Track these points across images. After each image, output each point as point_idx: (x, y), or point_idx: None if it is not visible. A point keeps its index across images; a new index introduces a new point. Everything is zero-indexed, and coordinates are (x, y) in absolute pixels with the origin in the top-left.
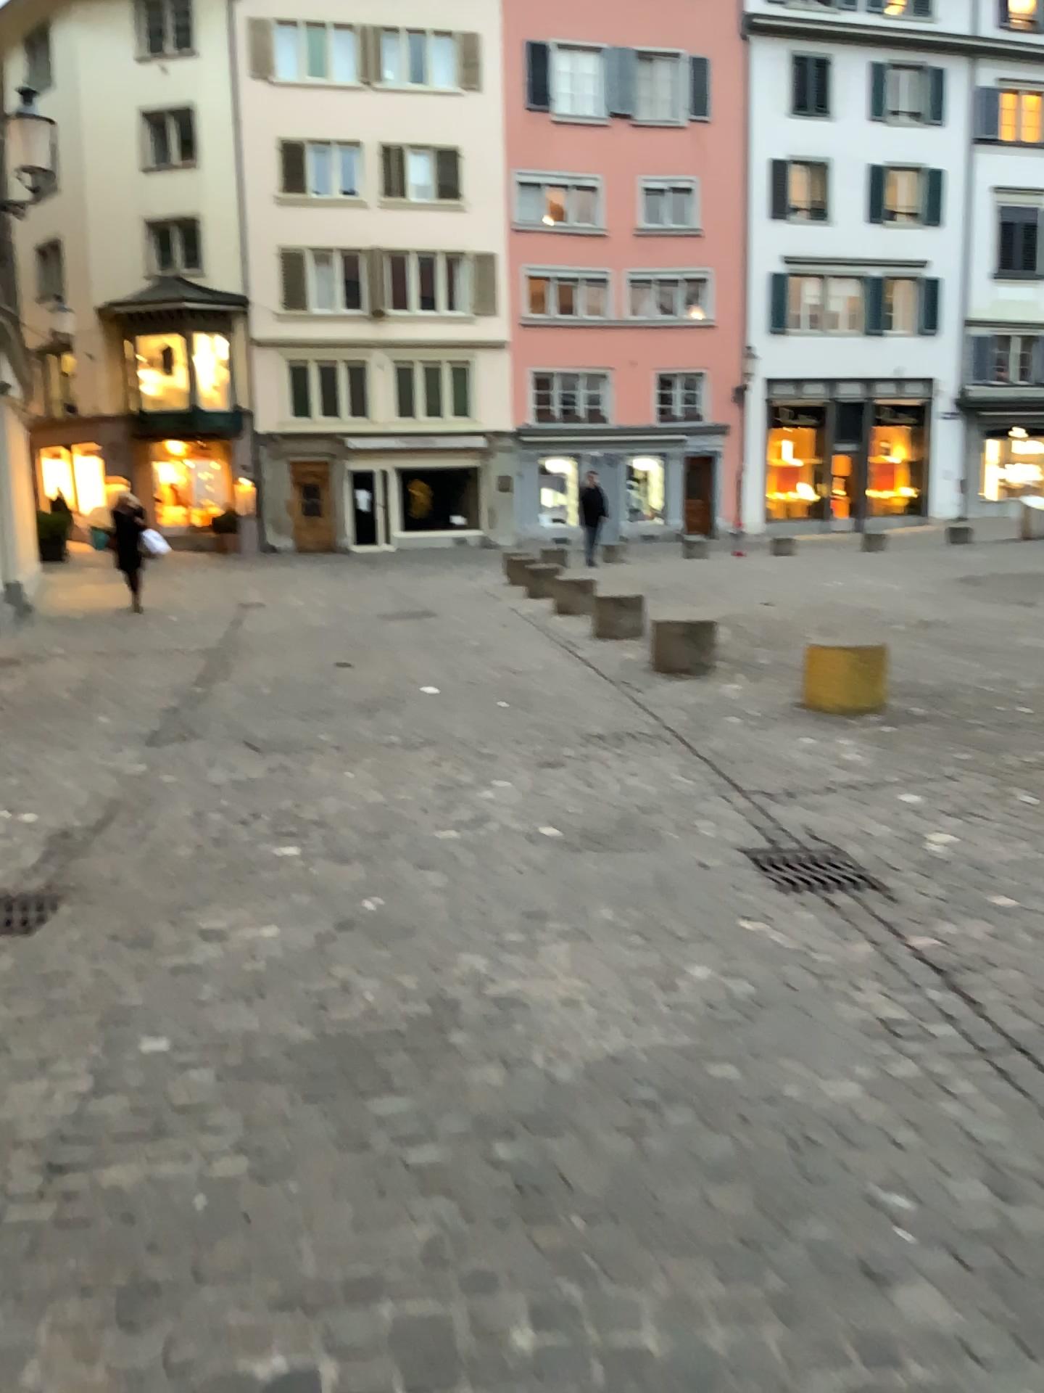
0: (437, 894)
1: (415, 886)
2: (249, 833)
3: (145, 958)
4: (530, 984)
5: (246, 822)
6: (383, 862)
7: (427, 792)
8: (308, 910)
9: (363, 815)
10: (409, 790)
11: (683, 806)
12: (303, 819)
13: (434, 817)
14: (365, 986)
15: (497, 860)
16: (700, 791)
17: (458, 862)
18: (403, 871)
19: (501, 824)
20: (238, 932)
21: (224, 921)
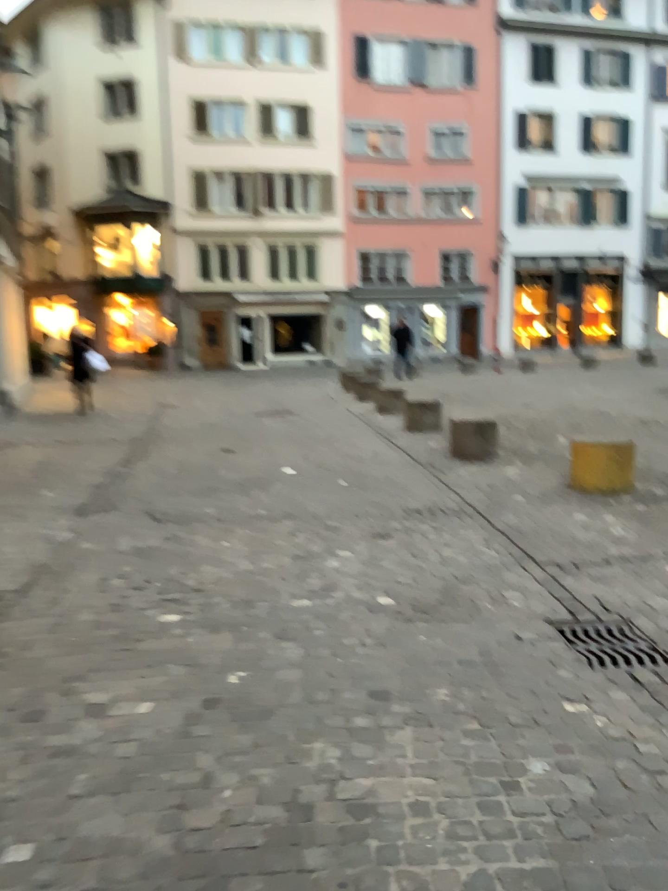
0: (293, 667)
1: (274, 659)
2: (142, 599)
3: (31, 738)
4: (379, 783)
5: (141, 589)
6: (248, 631)
7: (285, 562)
8: (182, 684)
9: (234, 583)
10: (272, 560)
11: (490, 577)
12: (186, 587)
13: (291, 586)
14: (225, 781)
15: (343, 630)
16: (501, 562)
17: (310, 632)
18: (264, 641)
19: (345, 592)
20: (118, 708)
21: (108, 695)
